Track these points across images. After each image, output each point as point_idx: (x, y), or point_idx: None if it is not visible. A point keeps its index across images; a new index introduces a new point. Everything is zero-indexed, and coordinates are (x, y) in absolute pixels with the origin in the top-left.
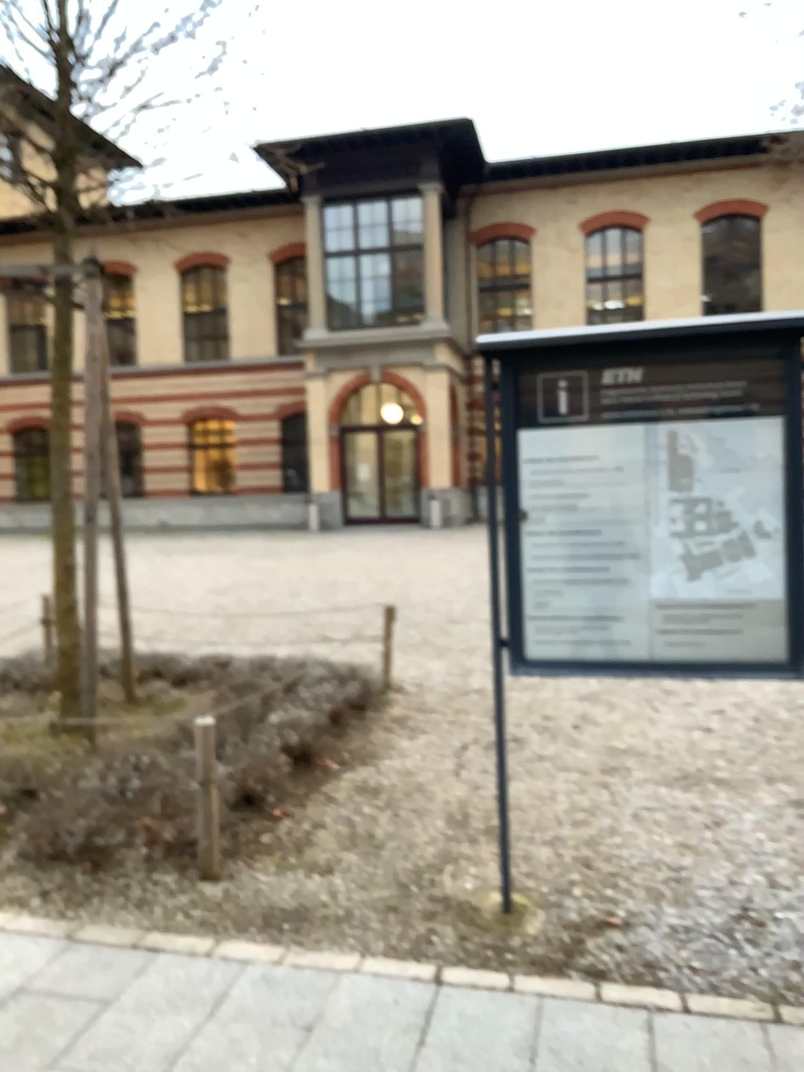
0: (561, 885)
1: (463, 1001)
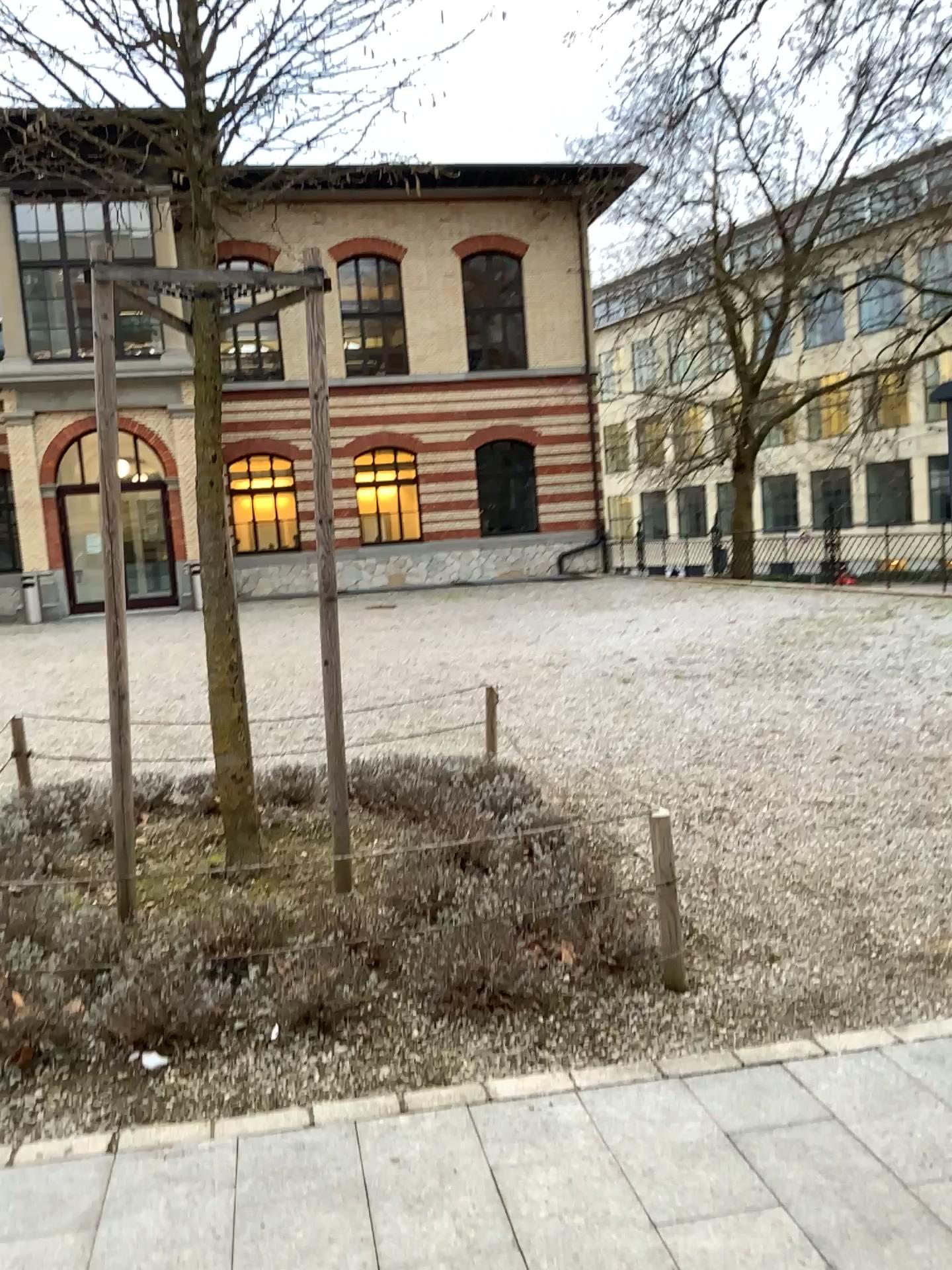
0: None
1: None
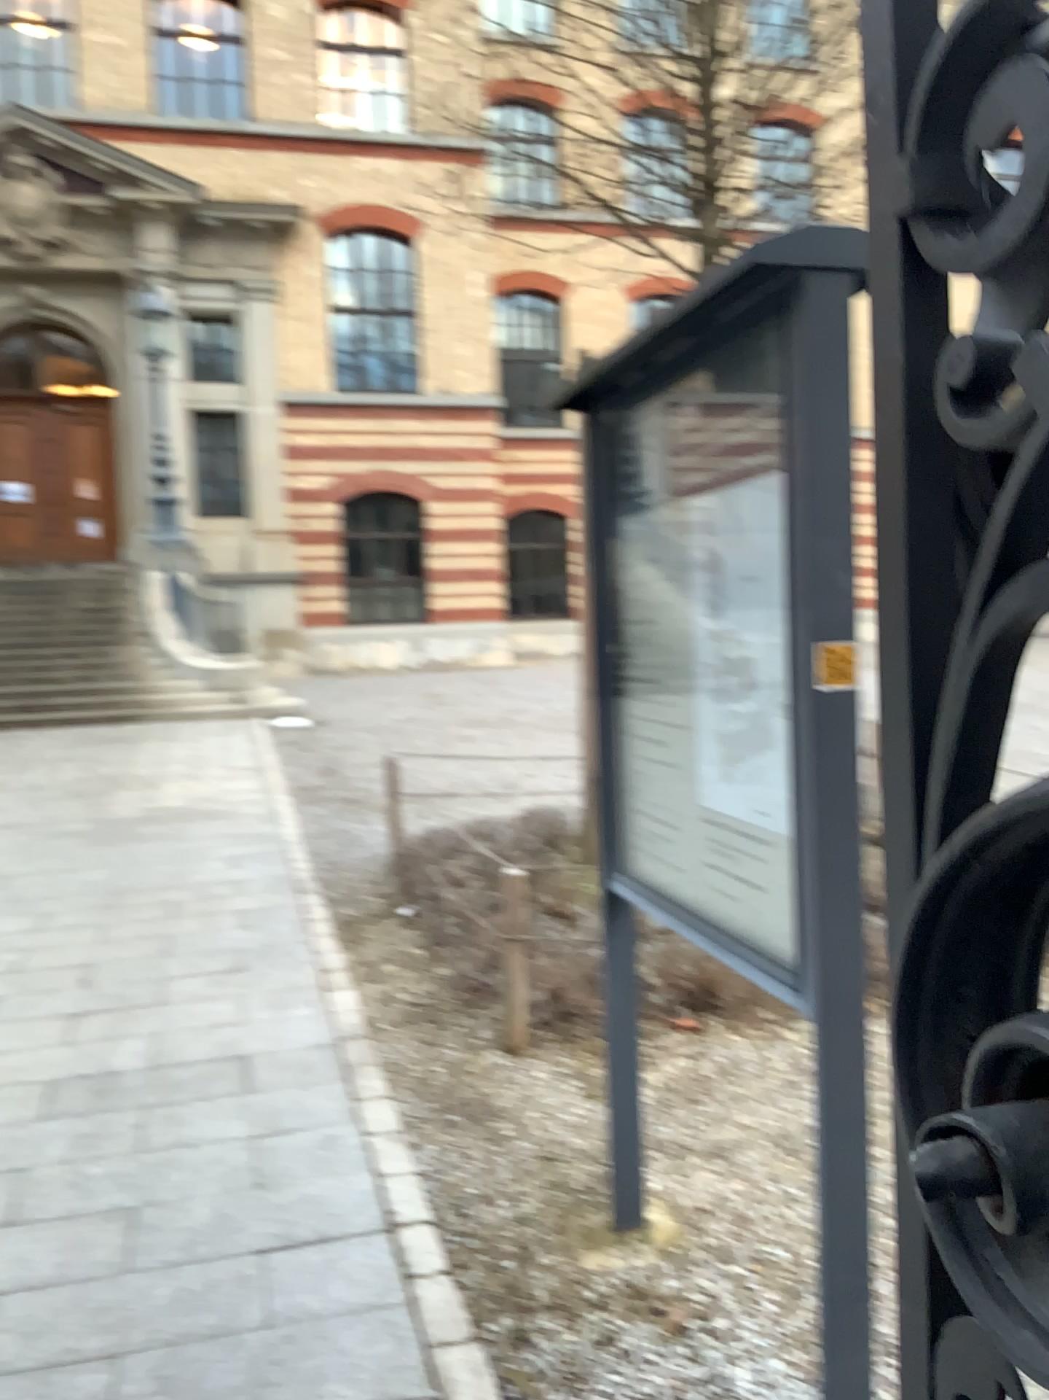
0: (735, 1250)
1: (354, 1251)
